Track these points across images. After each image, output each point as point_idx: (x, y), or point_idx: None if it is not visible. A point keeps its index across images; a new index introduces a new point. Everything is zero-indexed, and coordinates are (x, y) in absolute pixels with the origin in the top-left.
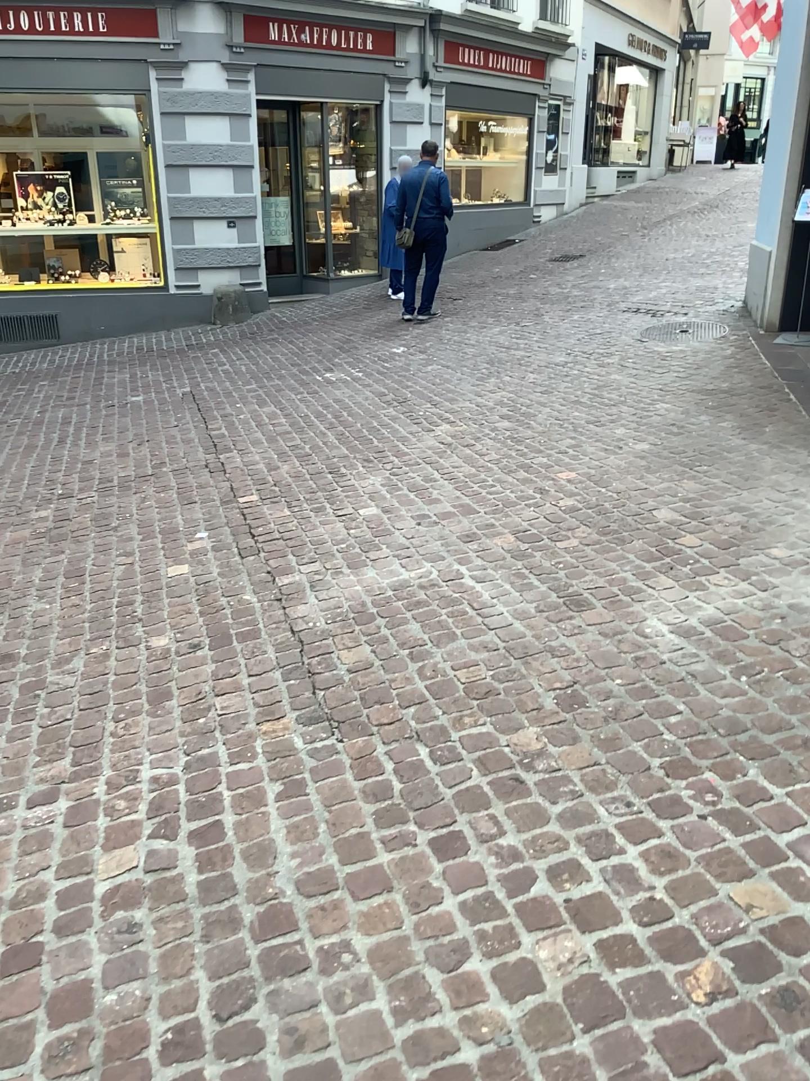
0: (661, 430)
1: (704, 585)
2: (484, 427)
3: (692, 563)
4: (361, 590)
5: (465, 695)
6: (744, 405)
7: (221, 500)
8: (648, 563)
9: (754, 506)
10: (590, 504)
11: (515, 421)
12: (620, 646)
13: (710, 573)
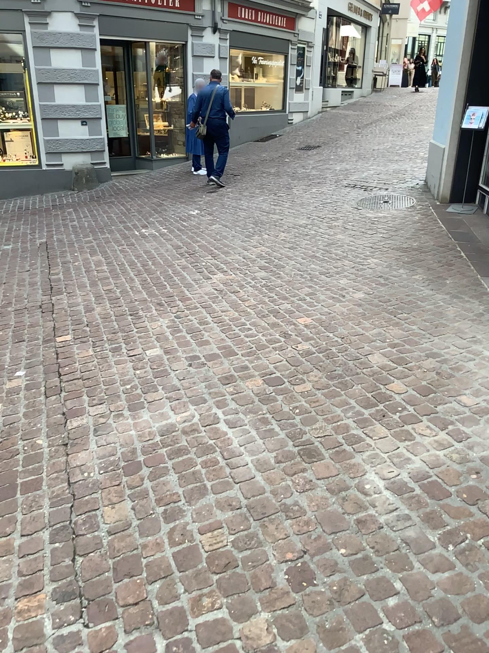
0: (372, 282)
1: (411, 437)
2: (246, 278)
3: (400, 412)
4: (133, 436)
5: (206, 569)
6: (431, 262)
7: (43, 341)
8: (366, 412)
9: (444, 354)
10: (320, 351)
11: (268, 273)
12: (343, 509)
13: (416, 423)
